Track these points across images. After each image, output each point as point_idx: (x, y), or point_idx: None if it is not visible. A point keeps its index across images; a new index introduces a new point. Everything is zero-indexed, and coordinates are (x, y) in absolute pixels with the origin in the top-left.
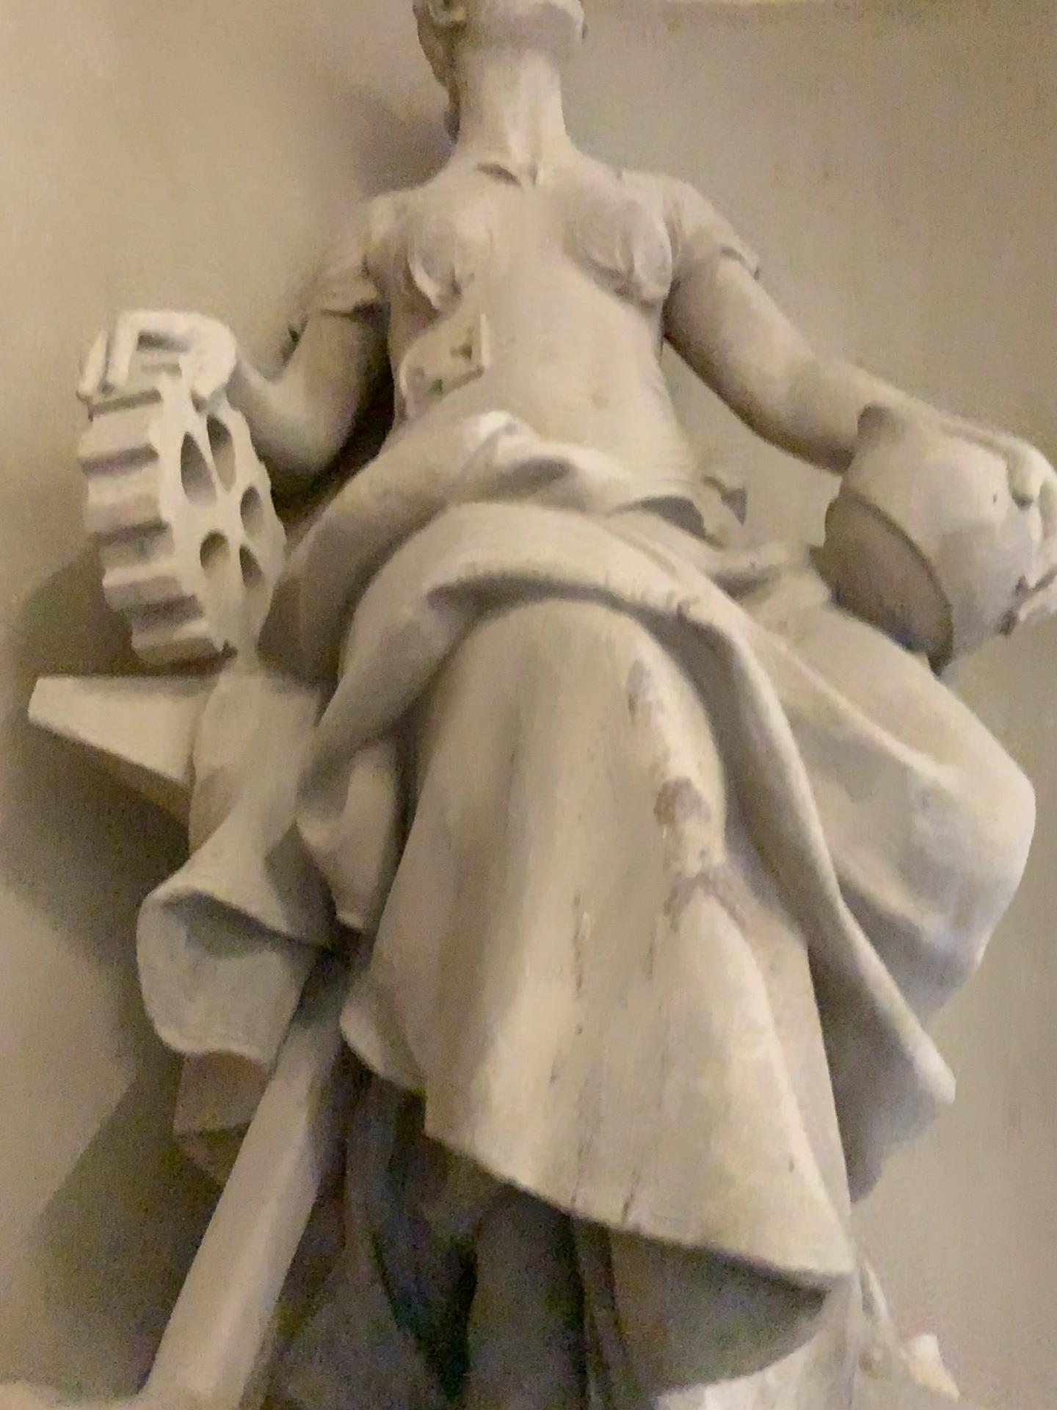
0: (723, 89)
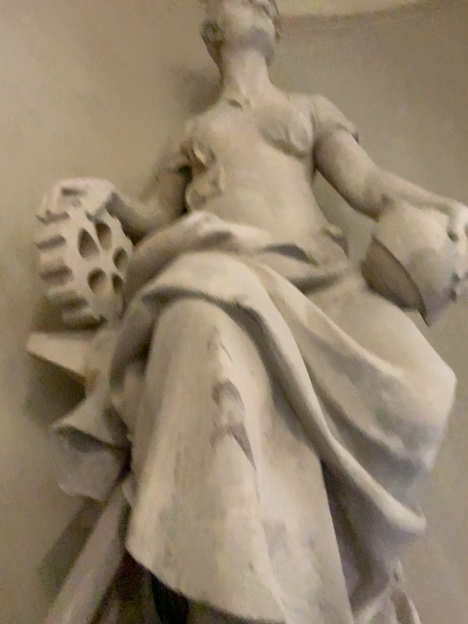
0: (357, 59)
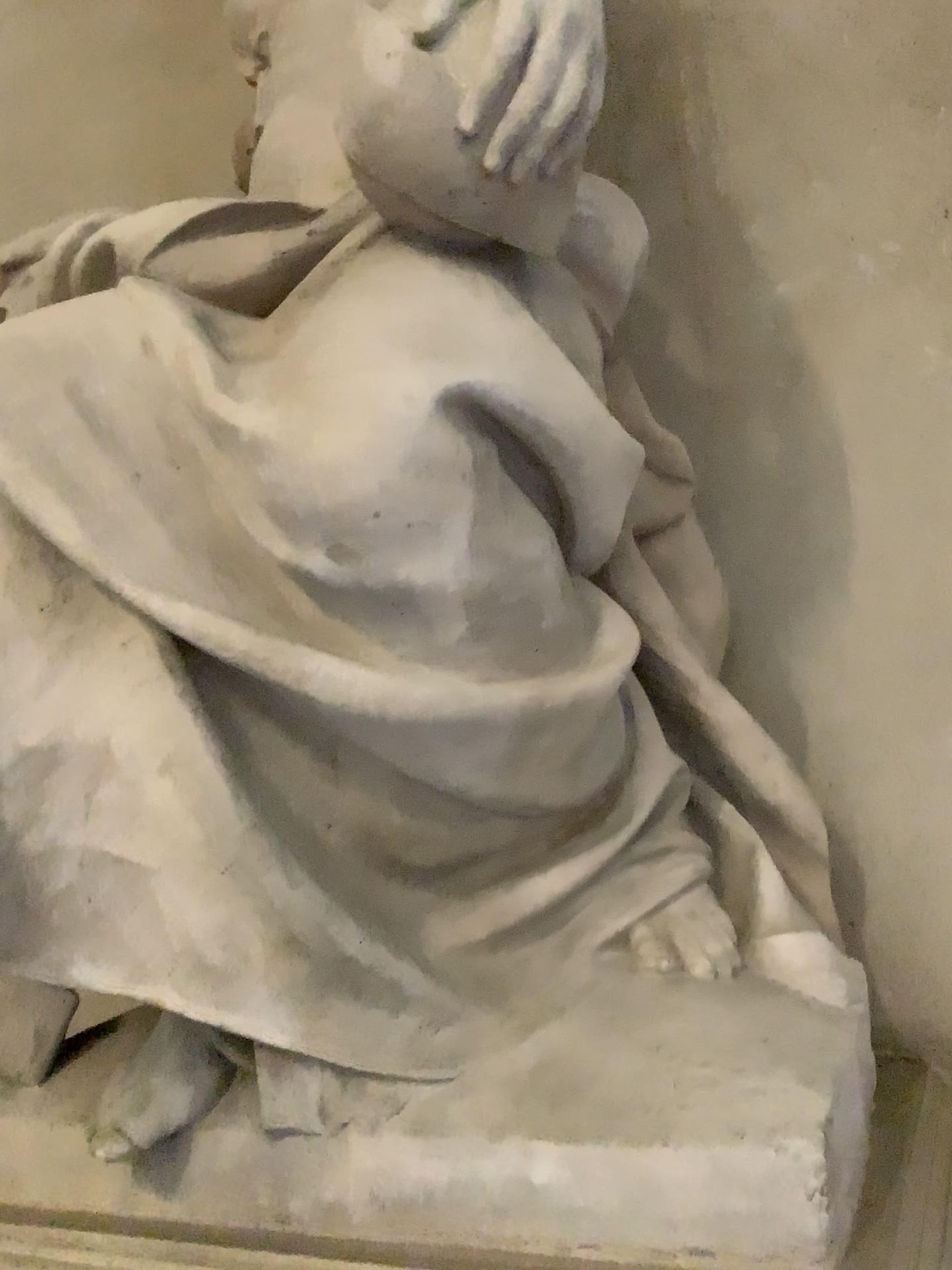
0: None
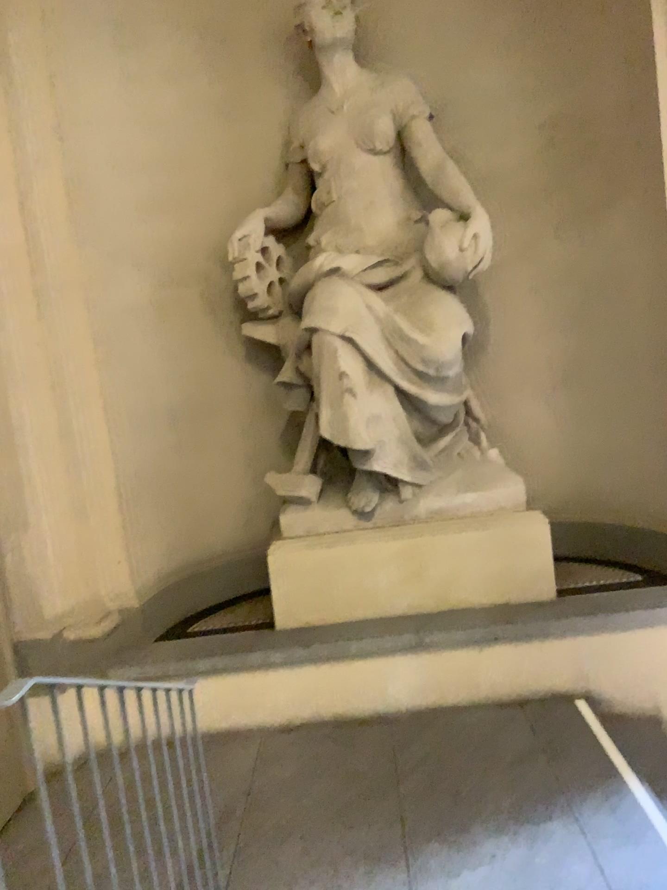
0: None
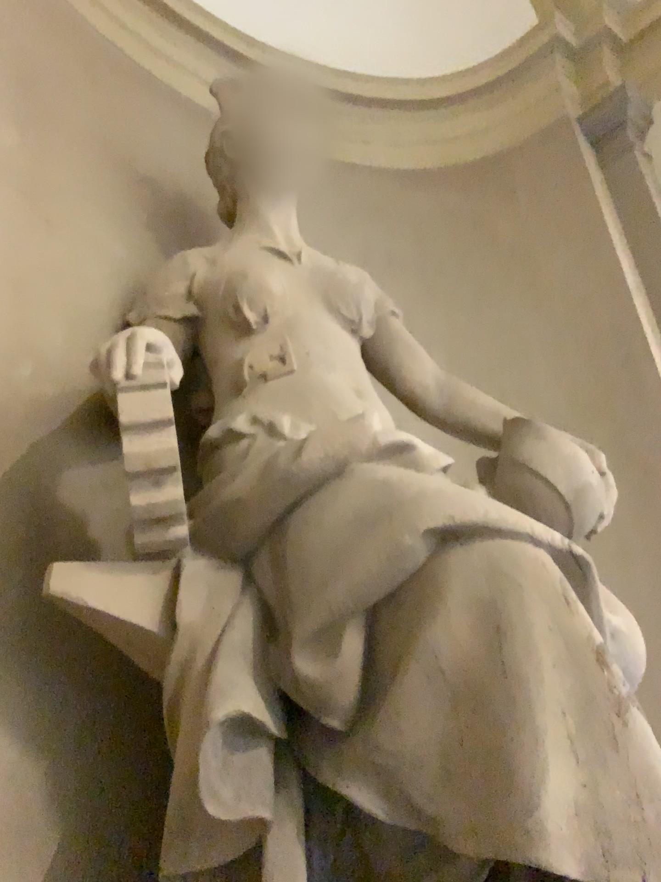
0: (323, 208)
